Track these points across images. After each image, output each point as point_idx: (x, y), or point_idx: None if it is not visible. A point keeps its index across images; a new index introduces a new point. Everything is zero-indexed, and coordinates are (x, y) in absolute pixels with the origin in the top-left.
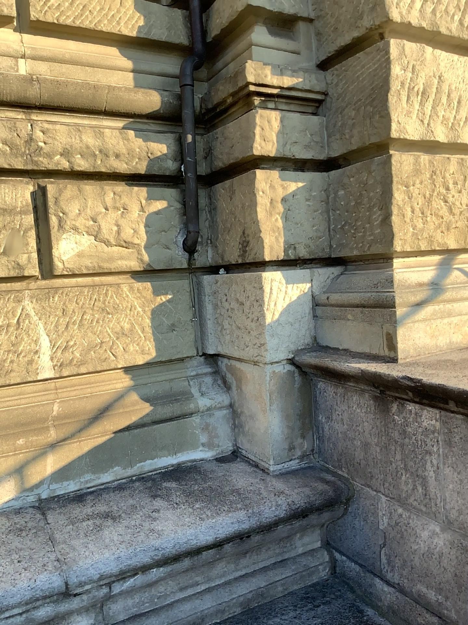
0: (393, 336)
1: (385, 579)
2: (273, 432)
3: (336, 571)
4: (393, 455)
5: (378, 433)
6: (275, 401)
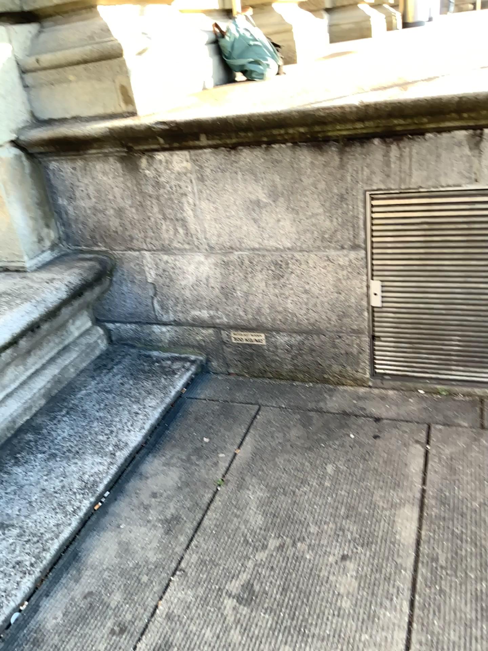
0: (128, 90)
1: (161, 322)
2: (19, 225)
3: (112, 339)
4: (151, 209)
5: (131, 194)
6: (13, 190)
